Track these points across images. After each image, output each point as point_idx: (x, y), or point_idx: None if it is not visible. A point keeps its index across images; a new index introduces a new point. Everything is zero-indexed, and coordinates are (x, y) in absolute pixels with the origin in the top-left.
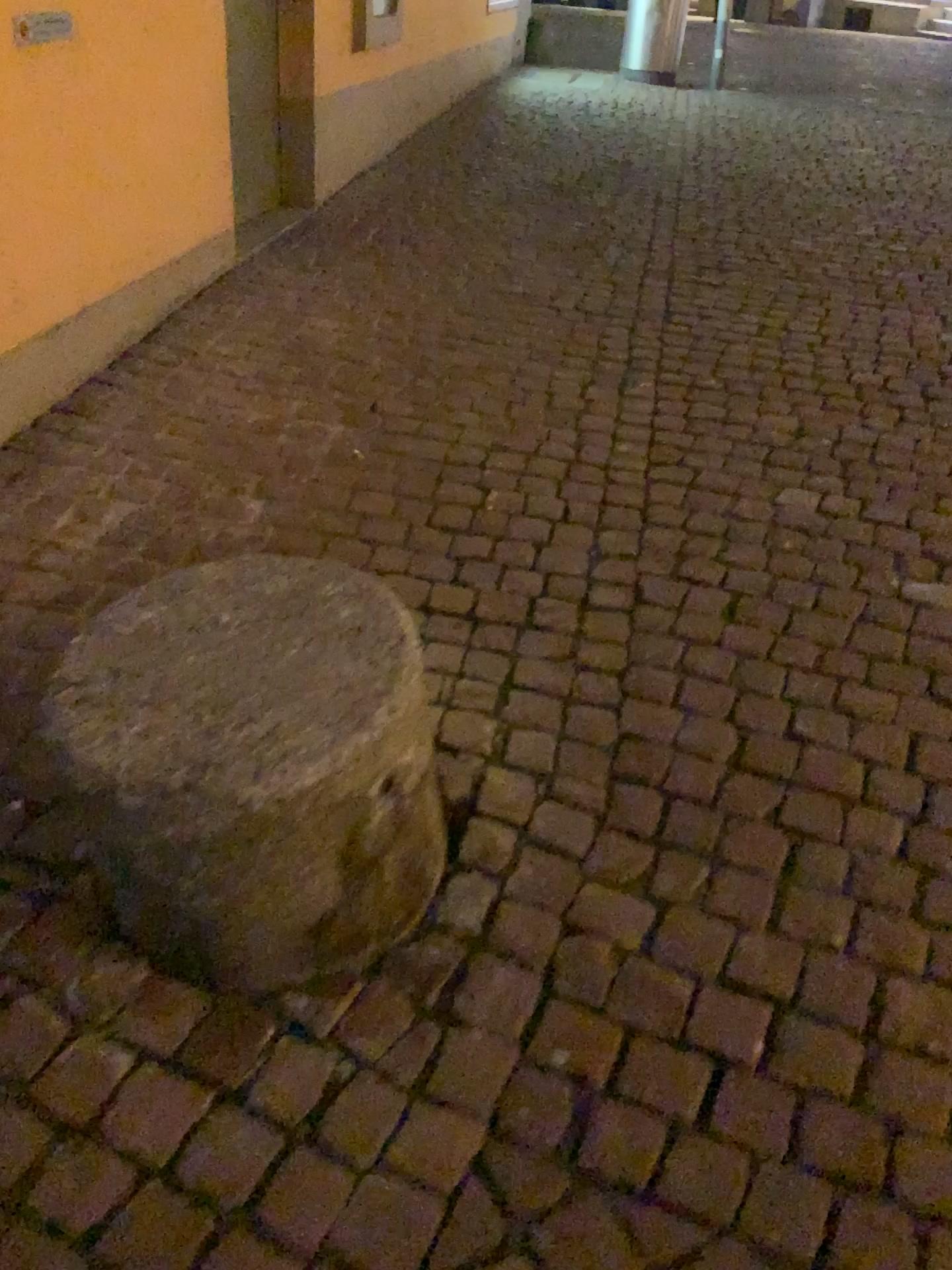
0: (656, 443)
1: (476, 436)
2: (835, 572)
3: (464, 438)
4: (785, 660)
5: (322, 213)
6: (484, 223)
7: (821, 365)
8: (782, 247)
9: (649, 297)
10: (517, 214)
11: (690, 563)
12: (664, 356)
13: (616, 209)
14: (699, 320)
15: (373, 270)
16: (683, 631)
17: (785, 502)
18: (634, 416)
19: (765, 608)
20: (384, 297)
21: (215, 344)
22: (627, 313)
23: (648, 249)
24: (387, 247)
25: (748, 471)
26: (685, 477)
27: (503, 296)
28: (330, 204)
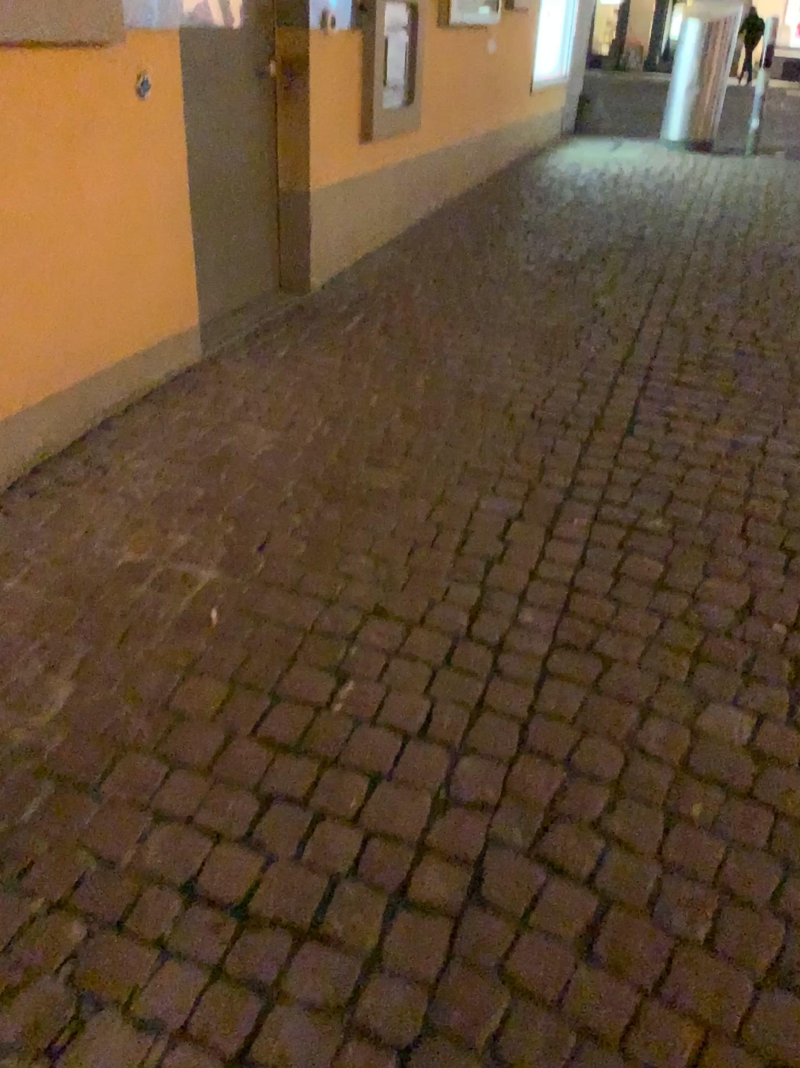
0: (566, 616)
1: (355, 599)
2: (750, 871)
3: (340, 601)
4: (640, 1061)
5: (319, 293)
6: (475, 305)
7: (795, 503)
8: (780, 338)
9: (618, 400)
10: (510, 296)
11: (554, 834)
12: (613, 483)
13: (614, 290)
14: (665, 434)
15: (335, 365)
16: (509, 975)
17: (705, 730)
18: (553, 571)
19: (635, 937)
20: (330, 400)
21: (126, 460)
22: (586, 422)
23: (634, 339)
24: (363, 334)
25: (668, 672)
26: (588, 676)
27: (459, 397)
28: (331, 284)
